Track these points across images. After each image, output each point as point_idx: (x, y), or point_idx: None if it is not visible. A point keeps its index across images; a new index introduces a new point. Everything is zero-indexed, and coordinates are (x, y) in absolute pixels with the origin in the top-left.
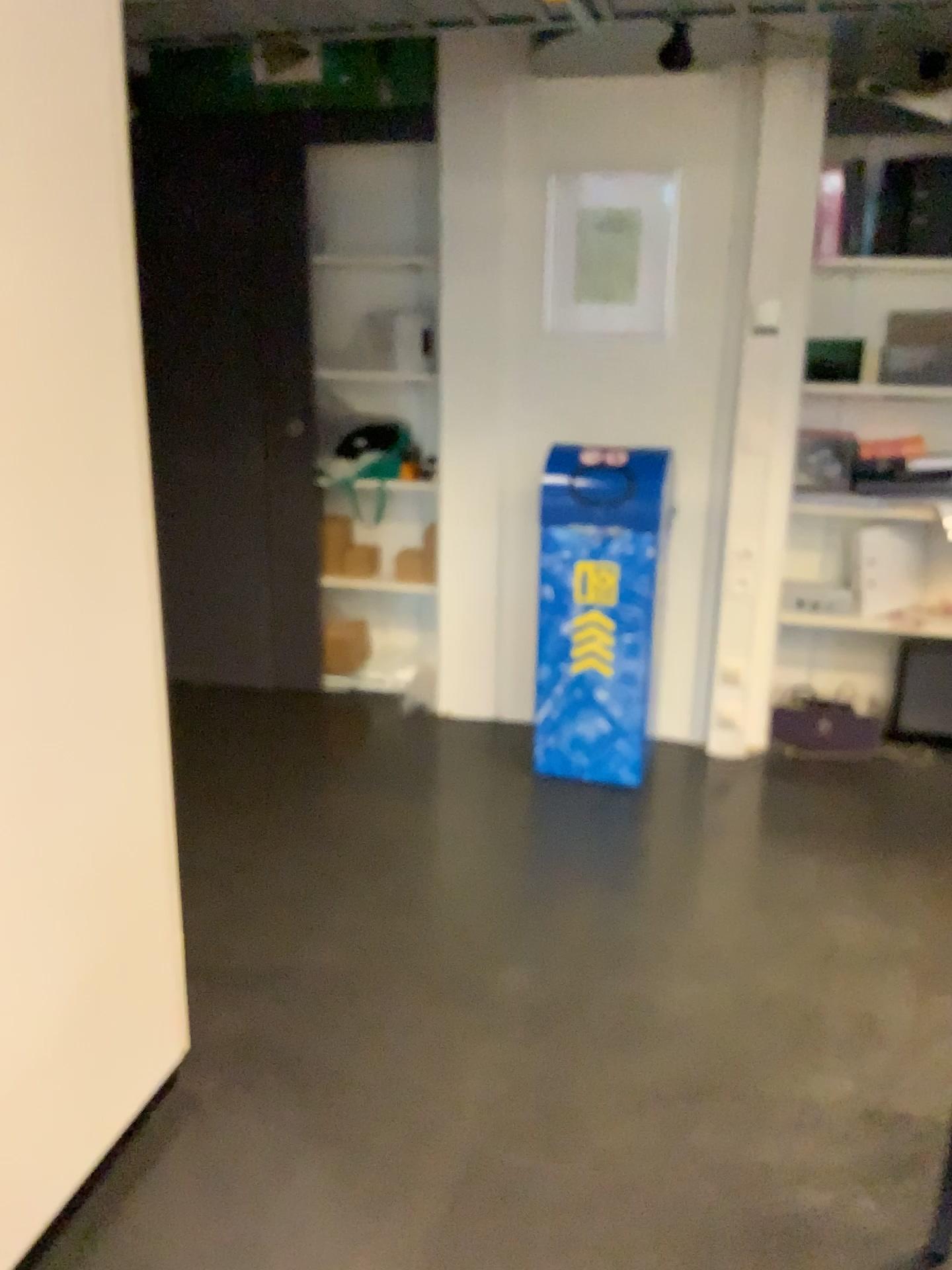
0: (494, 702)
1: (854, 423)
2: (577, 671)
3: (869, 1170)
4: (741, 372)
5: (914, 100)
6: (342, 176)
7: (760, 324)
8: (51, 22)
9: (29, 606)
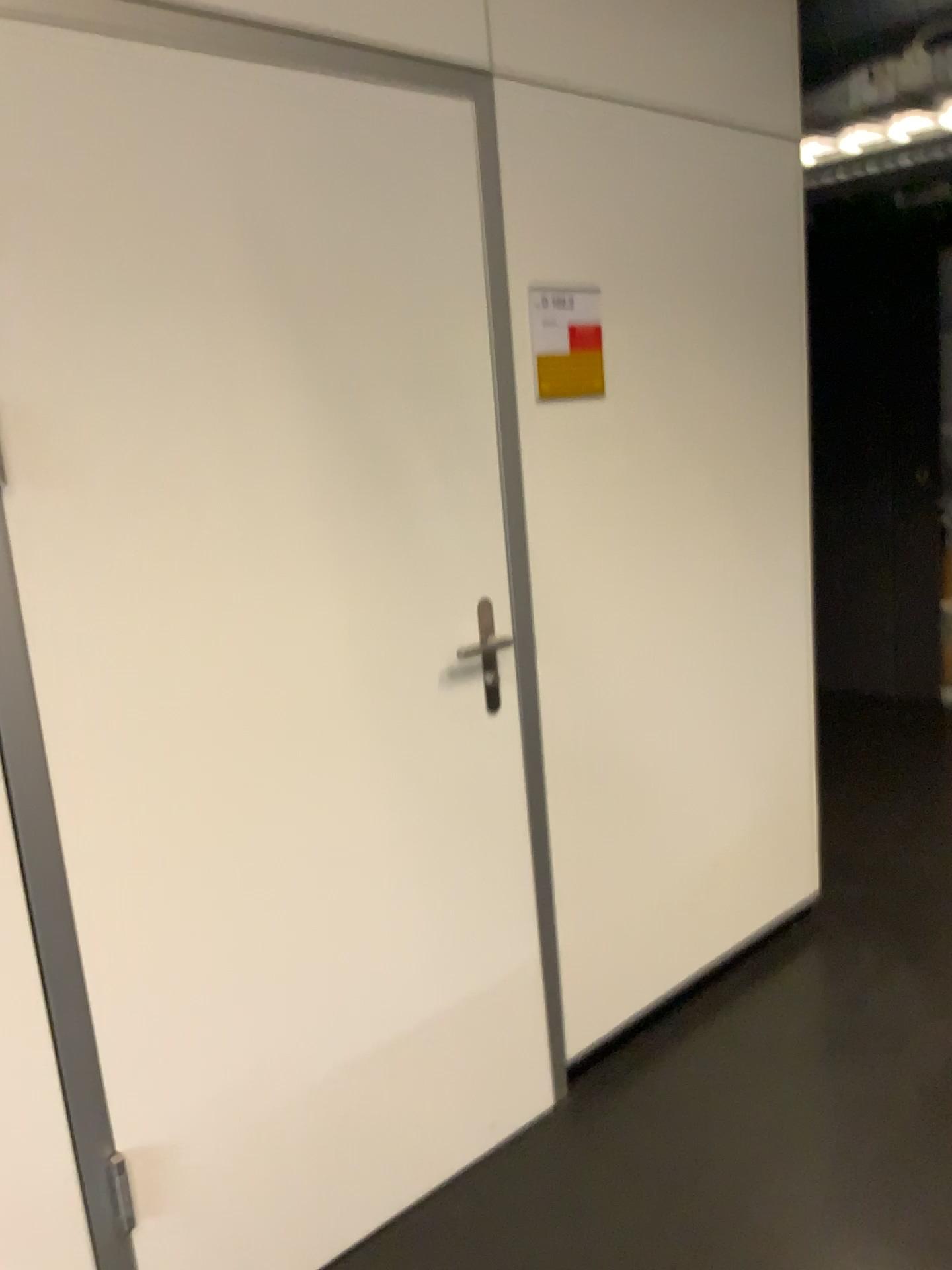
0: None
1: None
2: None
3: None
4: None
5: None
6: None
7: None
8: (767, 241)
9: (740, 569)
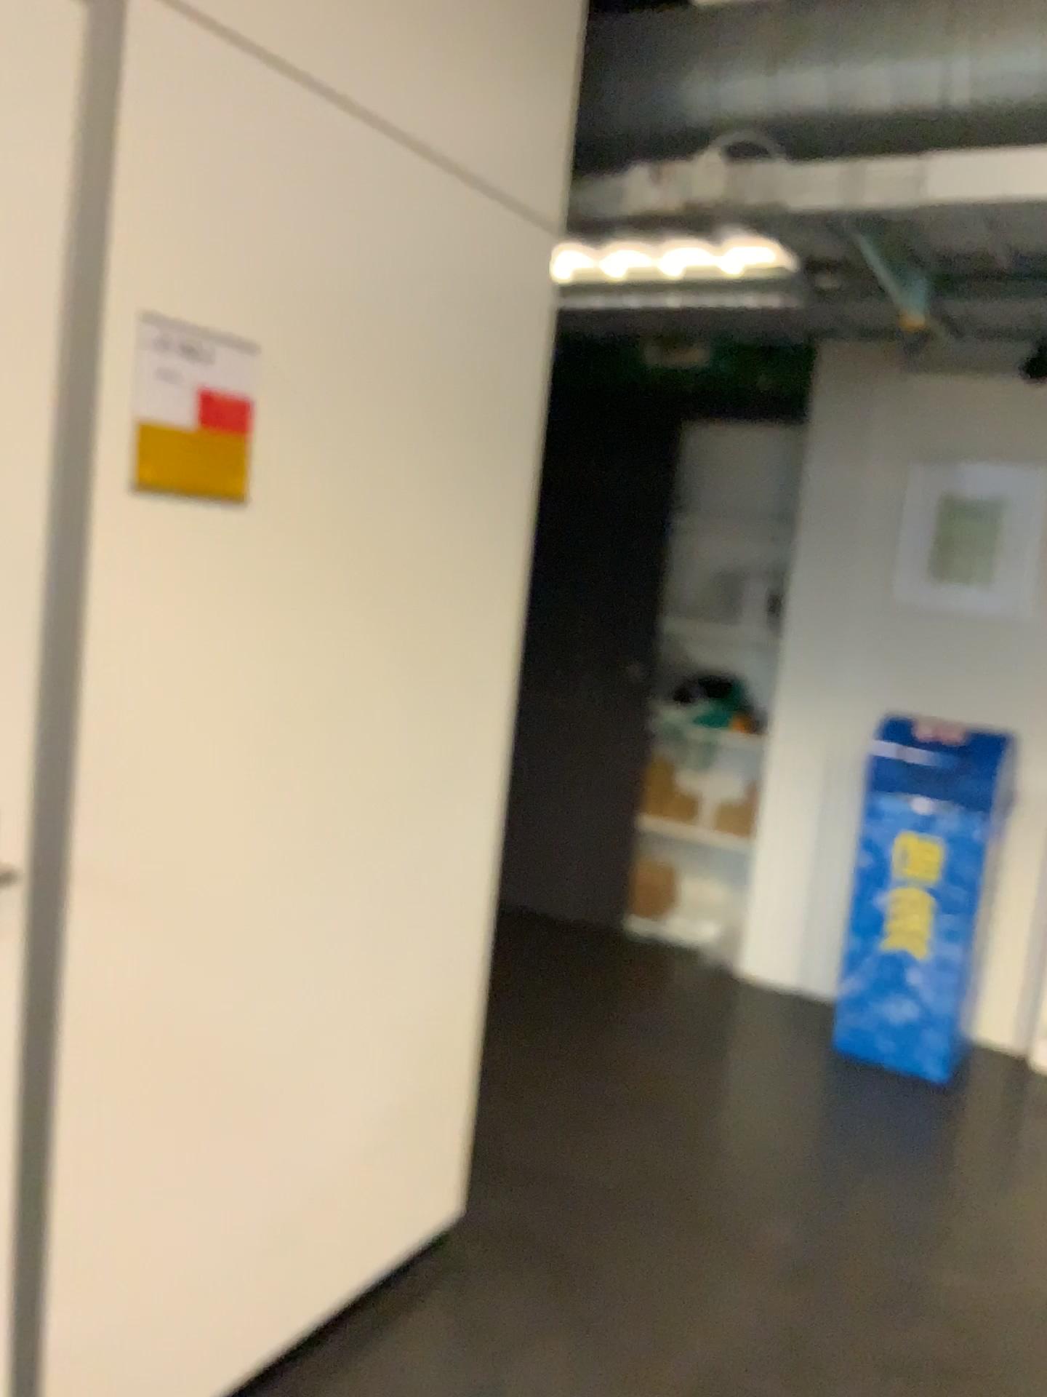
0: (797, 970)
1: None
2: (884, 945)
3: None
4: None
5: None
6: (712, 446)
7: None
8: (503, 350)
9: (410, 776)
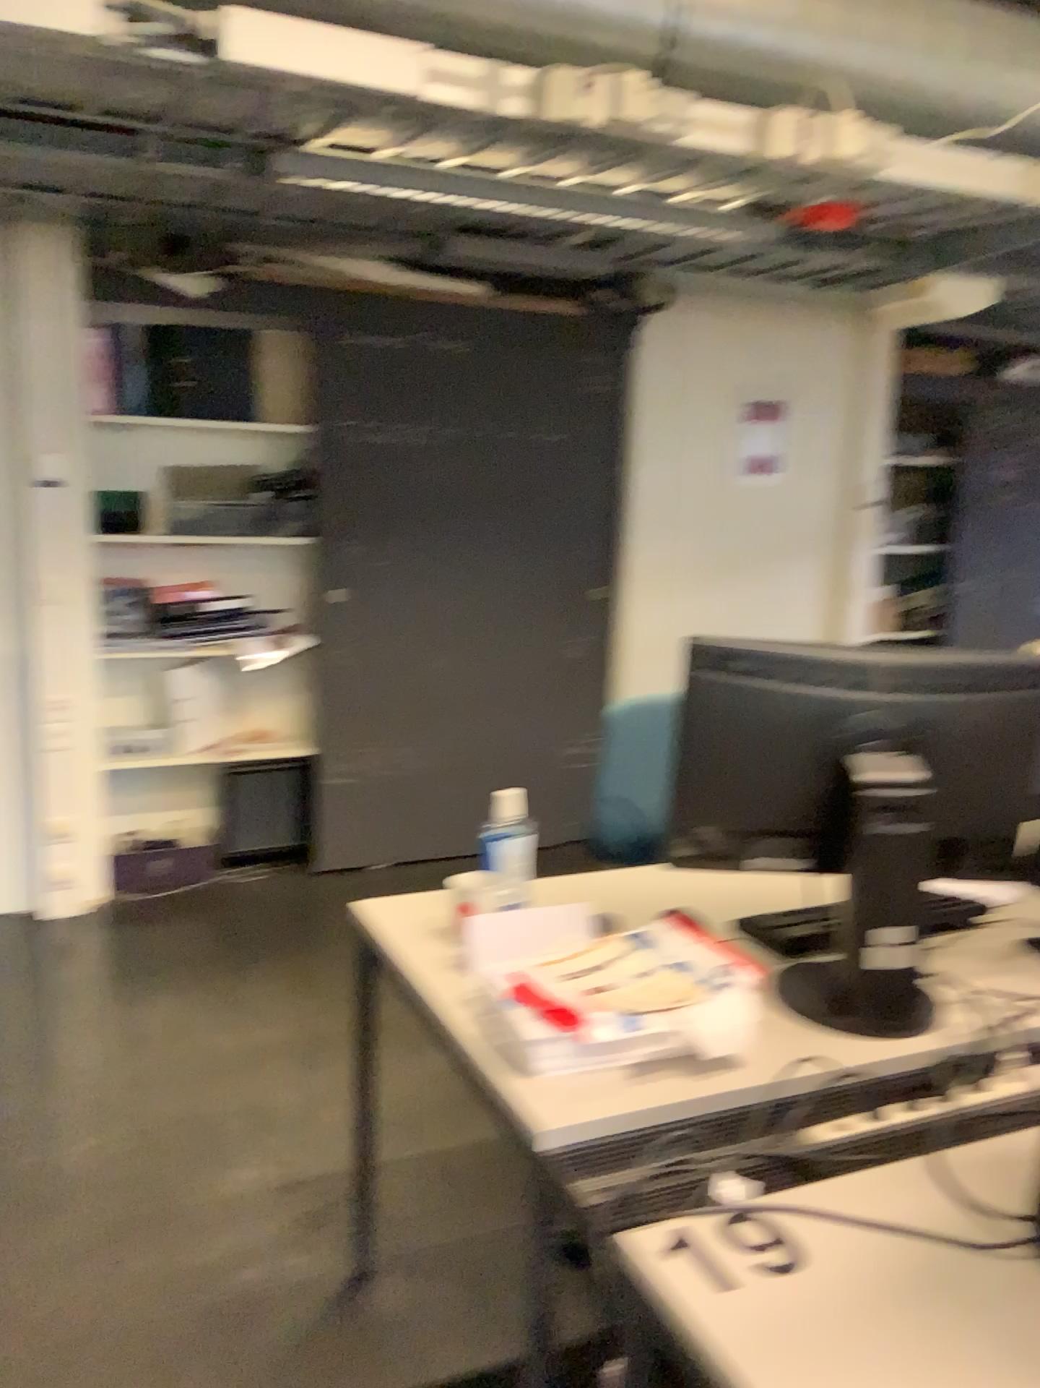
0: None
1: (153, 570)
2: None
3: (298, 1233)
4: (35, 524)
5: (168, 277)
6: None
7: (49, 476)
8: None
9: None
